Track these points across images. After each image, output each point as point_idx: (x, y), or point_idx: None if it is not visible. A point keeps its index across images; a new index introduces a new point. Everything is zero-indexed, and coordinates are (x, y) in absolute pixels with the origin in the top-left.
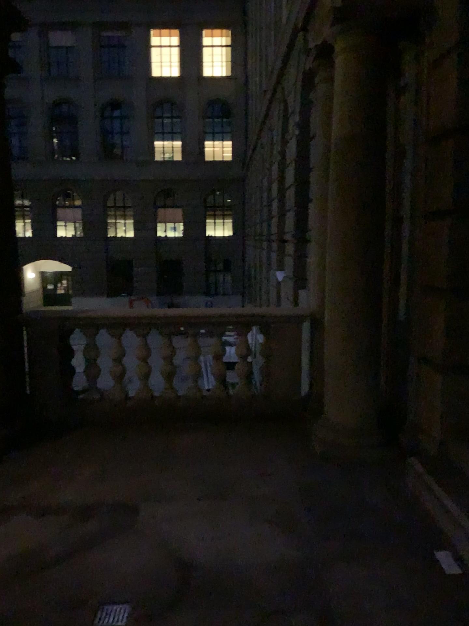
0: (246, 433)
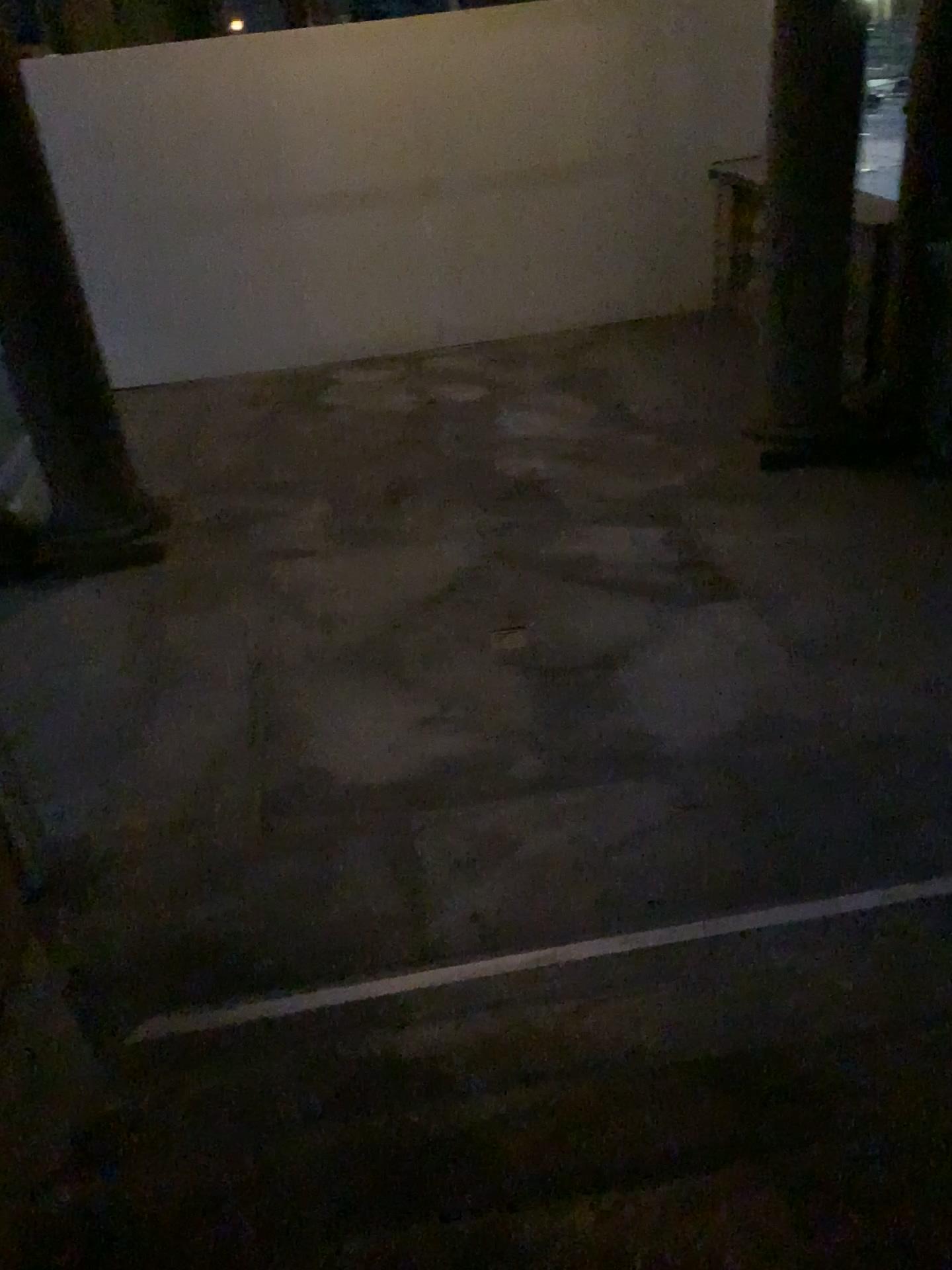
0: None
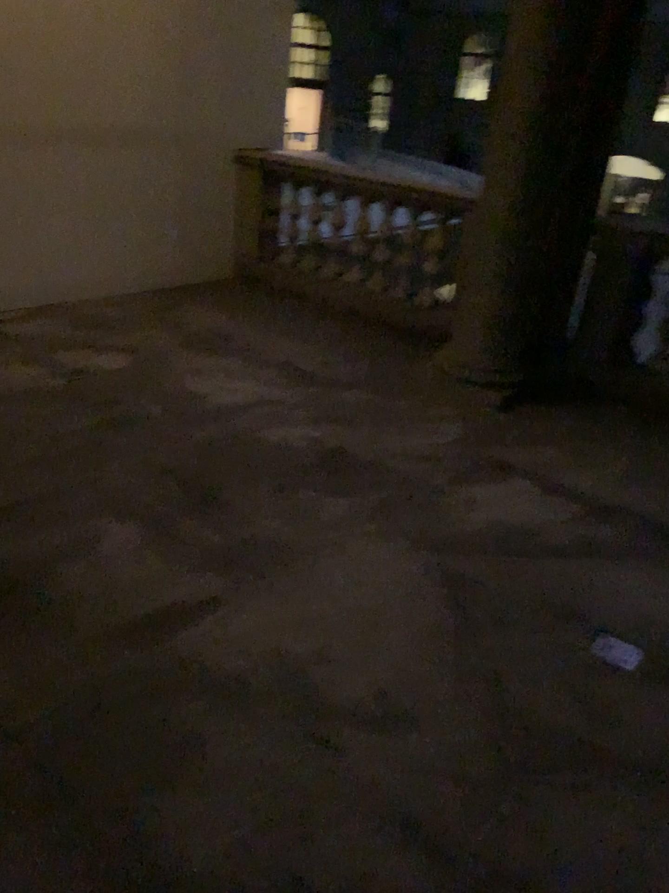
0: None
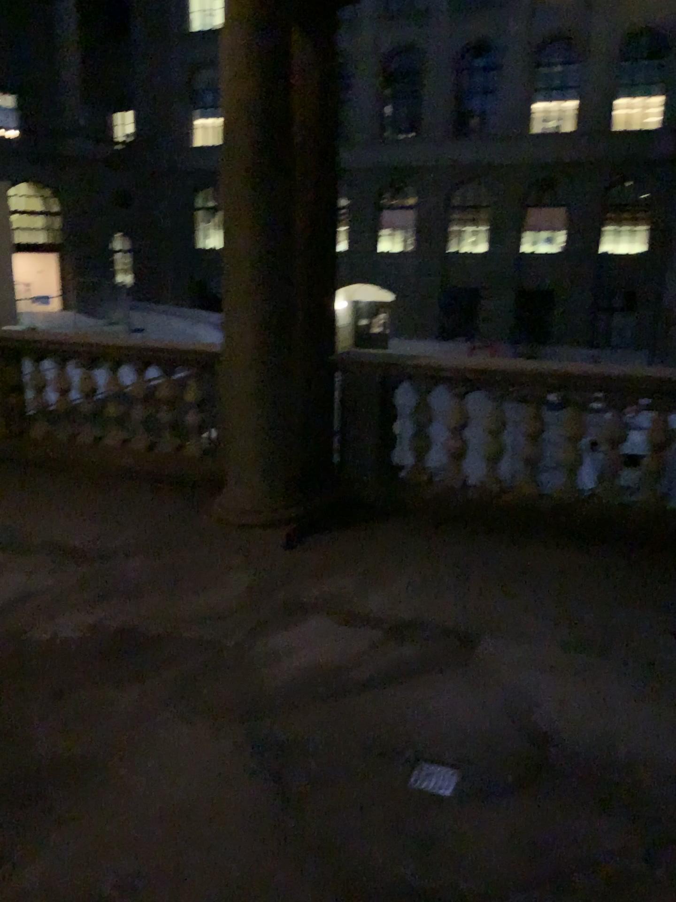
0: (643, 566)
